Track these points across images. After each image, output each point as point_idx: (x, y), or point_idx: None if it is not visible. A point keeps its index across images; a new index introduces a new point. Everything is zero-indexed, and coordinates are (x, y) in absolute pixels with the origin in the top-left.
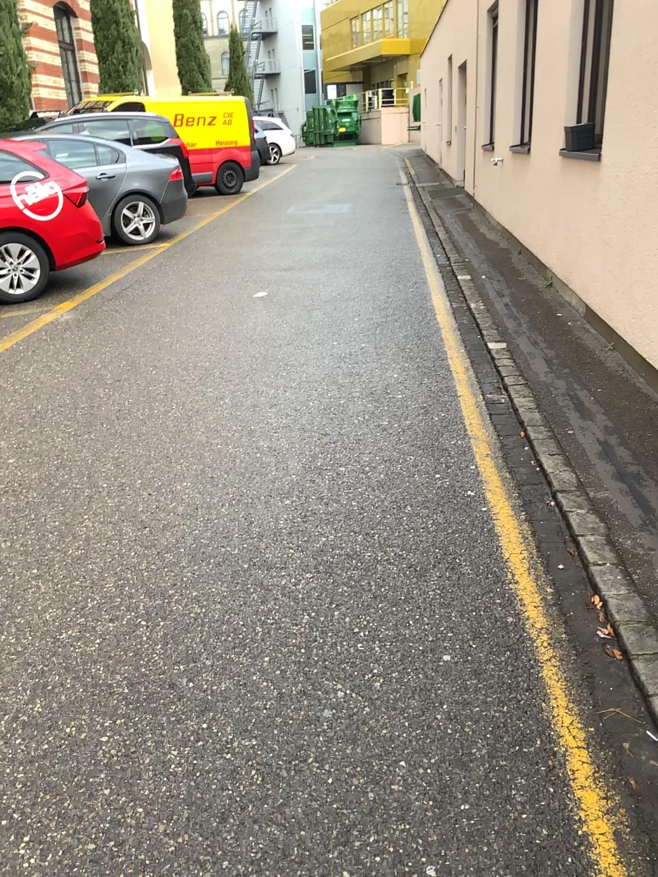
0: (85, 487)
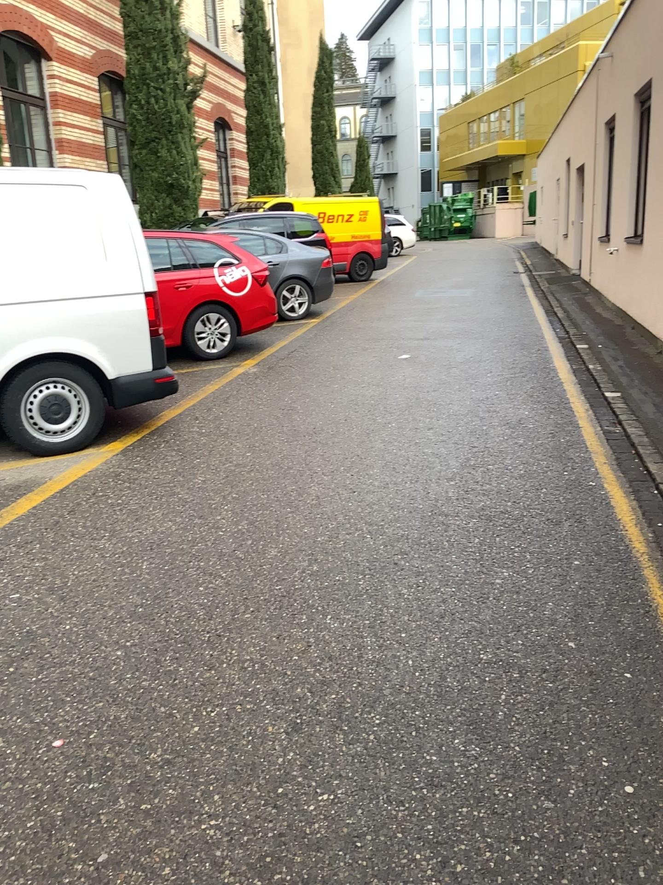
0: (306, 469)
